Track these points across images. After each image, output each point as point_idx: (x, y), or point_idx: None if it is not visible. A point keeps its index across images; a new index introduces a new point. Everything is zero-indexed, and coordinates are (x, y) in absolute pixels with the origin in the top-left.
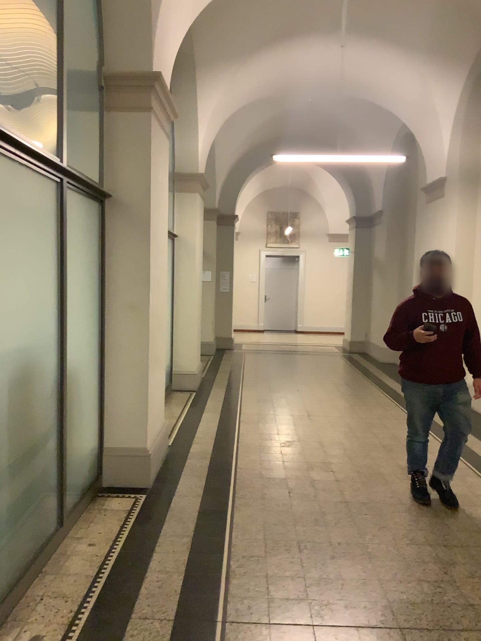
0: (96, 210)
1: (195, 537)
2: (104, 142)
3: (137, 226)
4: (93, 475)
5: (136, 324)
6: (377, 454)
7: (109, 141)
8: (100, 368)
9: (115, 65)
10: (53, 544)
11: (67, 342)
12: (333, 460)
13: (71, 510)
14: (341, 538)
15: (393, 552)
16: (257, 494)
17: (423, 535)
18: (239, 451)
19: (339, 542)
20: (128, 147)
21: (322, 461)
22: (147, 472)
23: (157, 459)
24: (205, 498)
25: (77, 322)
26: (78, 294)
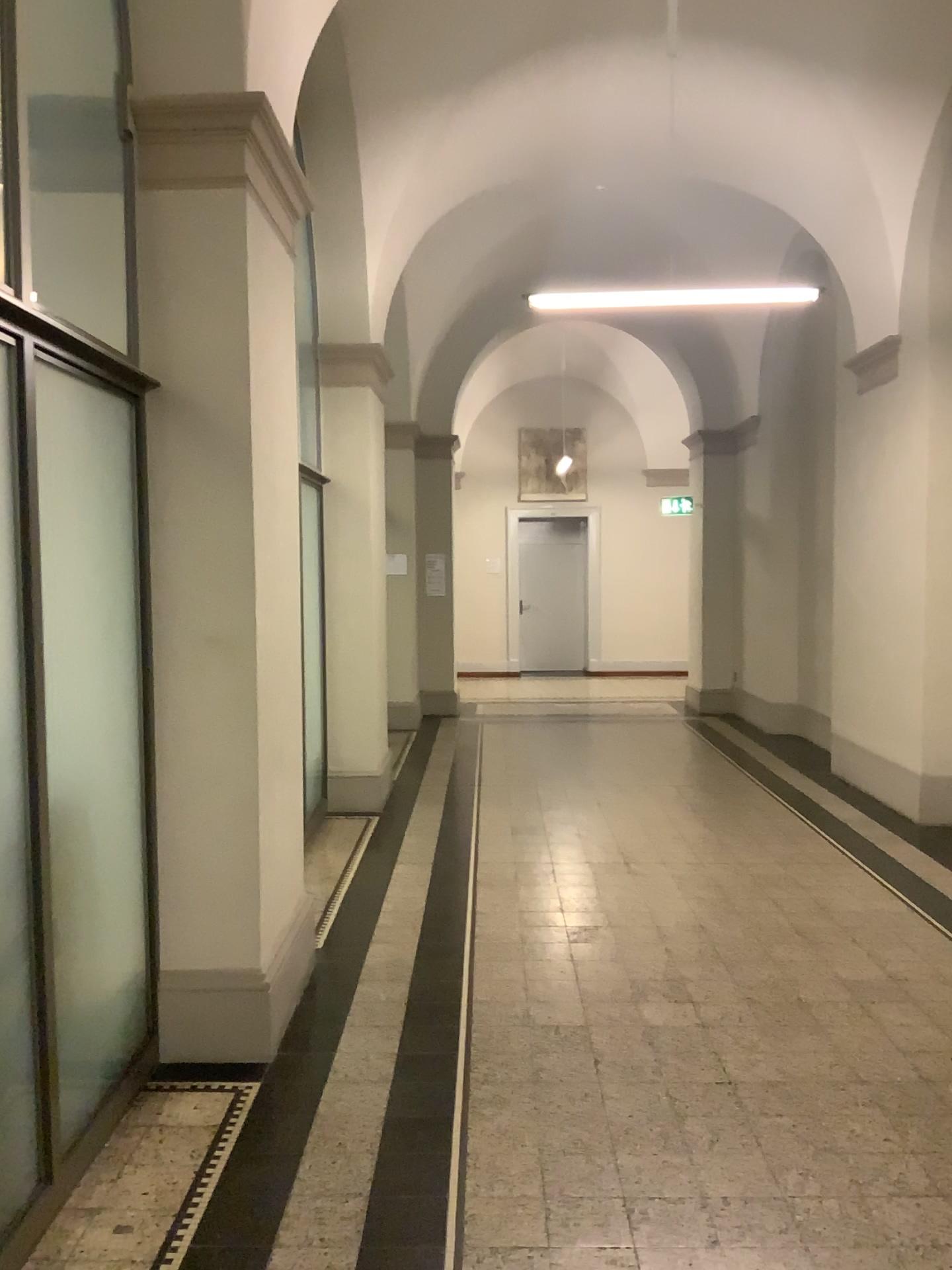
0: (125, 419)
1: (375, 1201)
2: (140, 263)
3: (221, 455)
4: (138, 1037)
5: (226, 683)
6: (789, 955)
7: (152, 260)
8: (147, 785)
9: (158, 80)
10: (24, 1238)
11: (57, 734)
12: (689, 972)
13: (78, 1135)
14: (729, 1189)
15: (860, 1226)
16: (522, 1071)
17: (925, 1171)
18: (476, 959)
19: (726, 1202)
20: (195, 272)
21: (666, 977)
22: (264, 1026)
23: (290, 987)
24: (399, 1087)
25: (84, 684)
26: (84, 616)
